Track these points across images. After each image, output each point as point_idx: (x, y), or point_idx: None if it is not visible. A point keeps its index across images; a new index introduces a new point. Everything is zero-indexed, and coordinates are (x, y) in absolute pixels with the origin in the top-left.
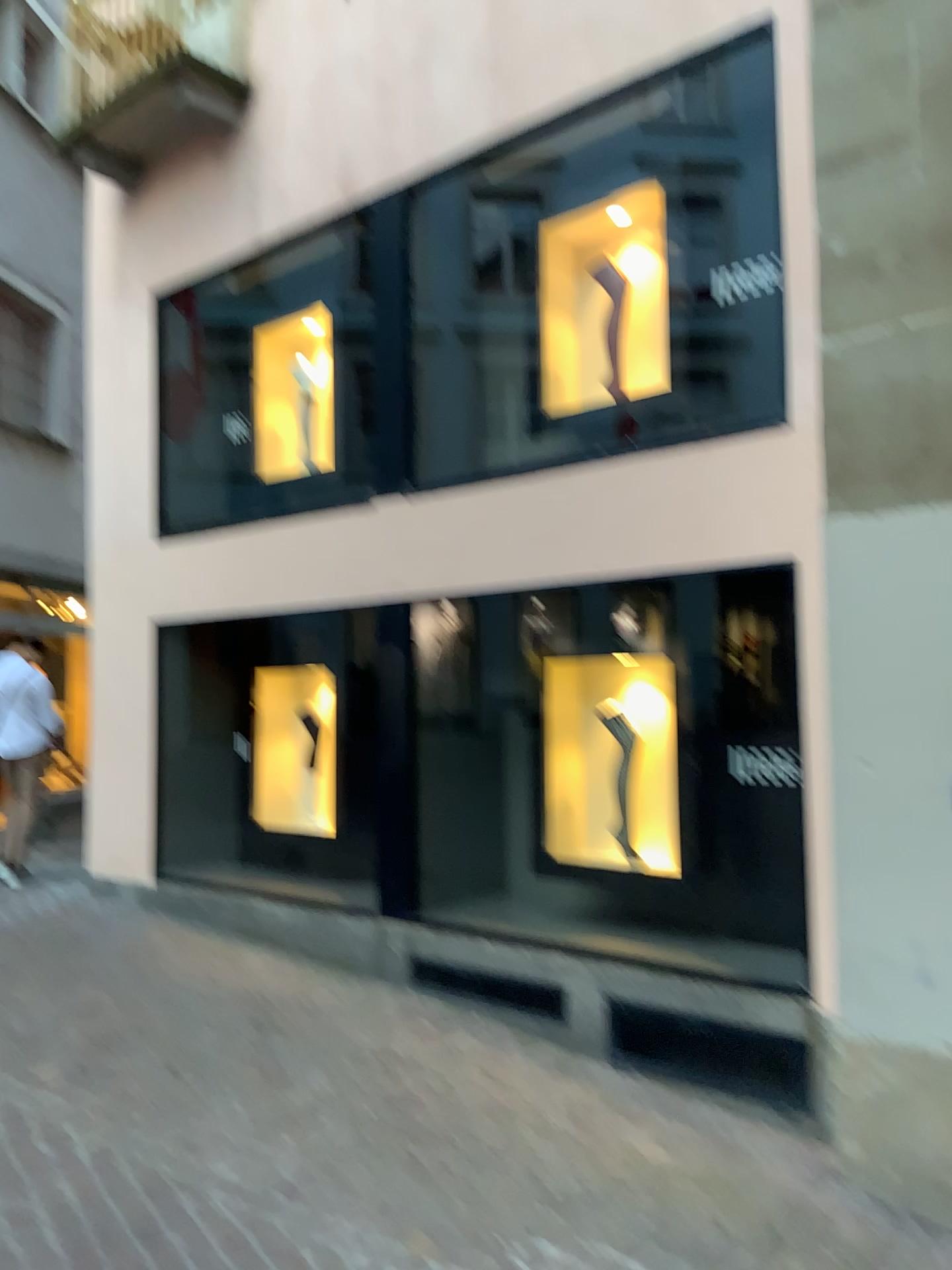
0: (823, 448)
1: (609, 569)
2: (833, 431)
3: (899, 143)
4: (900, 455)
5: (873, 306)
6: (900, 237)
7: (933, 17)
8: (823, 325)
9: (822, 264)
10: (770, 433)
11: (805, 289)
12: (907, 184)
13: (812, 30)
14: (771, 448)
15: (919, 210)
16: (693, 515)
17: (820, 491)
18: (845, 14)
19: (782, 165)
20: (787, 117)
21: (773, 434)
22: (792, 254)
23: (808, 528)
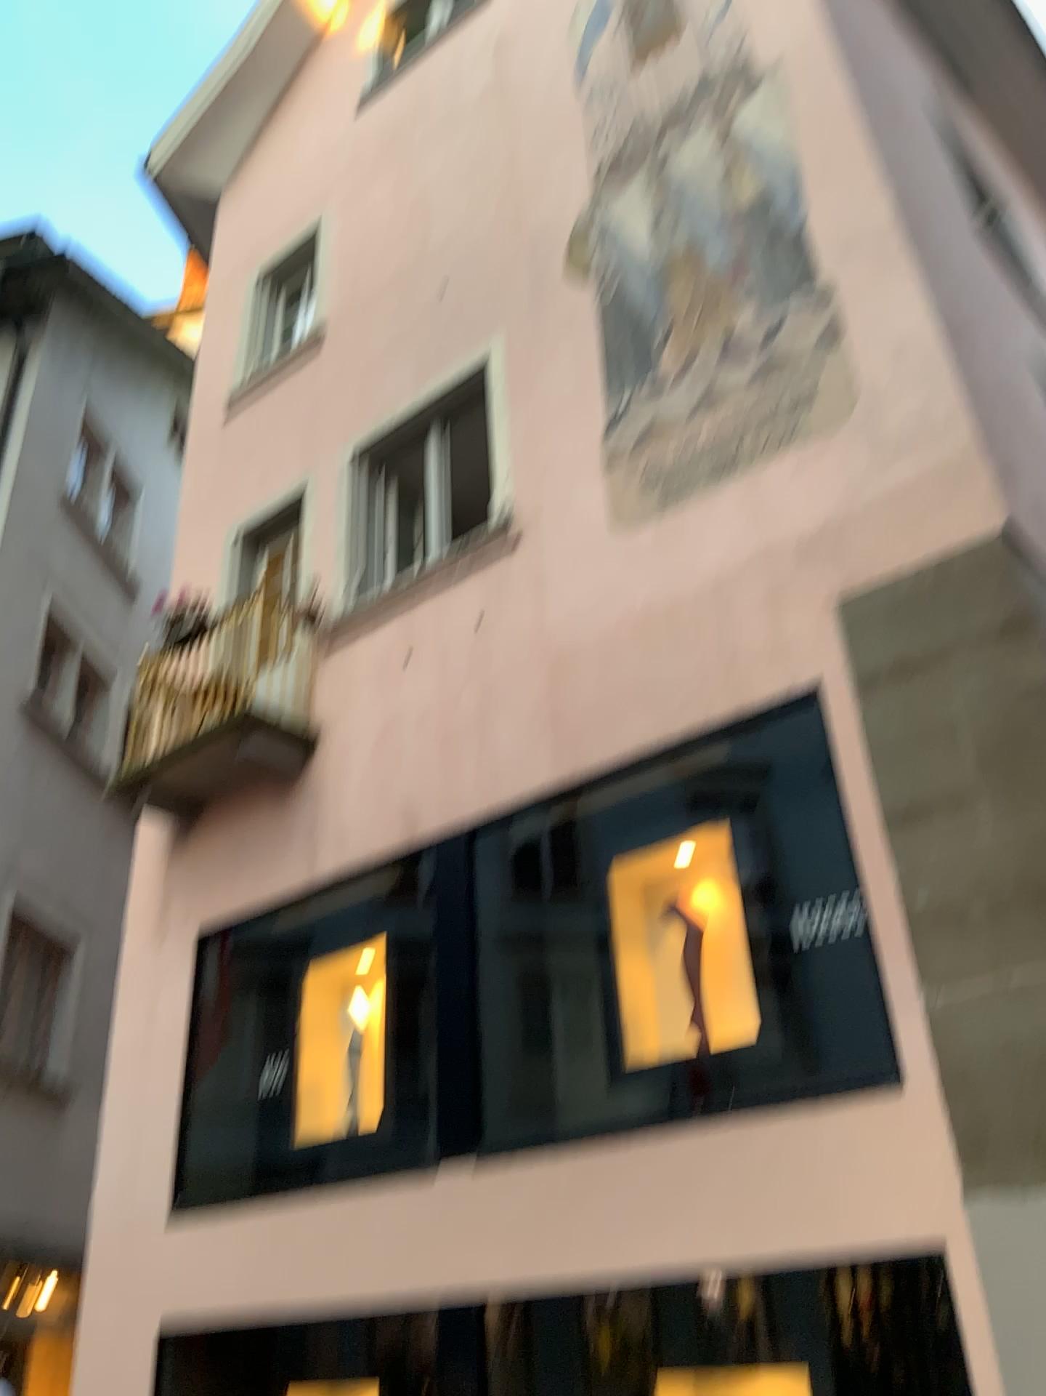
0: (952, 1110)
1: (723, 1256)
2: (960, 1091)
3: (966, 797)
4: (1039, 1118)
5: (974, 955)
6: (986, 885)
7: (973, 688)
8: (925, 974)
9: (912, 912)
10: (887, 1090)
11: (899, 936)
12: (982, 835)
13: (861, 696)
14: (891, 1108)
15: (1001, 860)
16: (814, 1188)
17: (959, 1162)
18: (891, 684)
19: (852, 813)
20: (850, 770)
21: (891, 1092)
22: (878, 901)
23: (953, 1207)
